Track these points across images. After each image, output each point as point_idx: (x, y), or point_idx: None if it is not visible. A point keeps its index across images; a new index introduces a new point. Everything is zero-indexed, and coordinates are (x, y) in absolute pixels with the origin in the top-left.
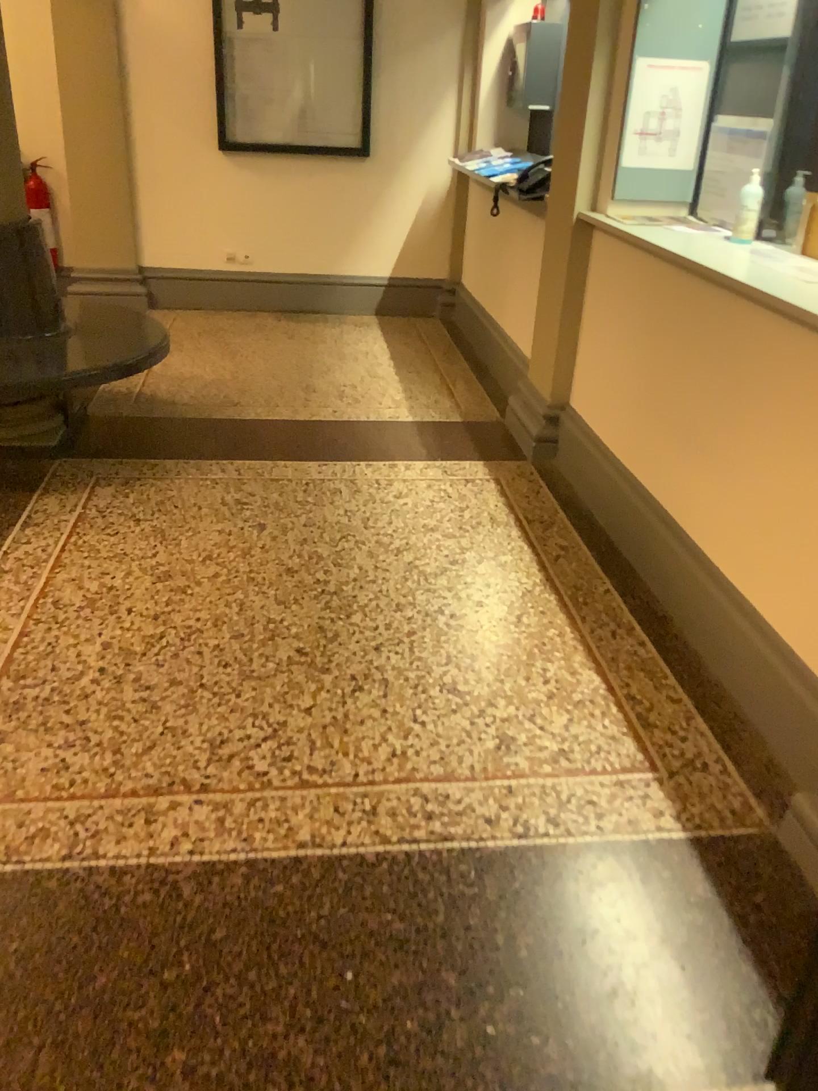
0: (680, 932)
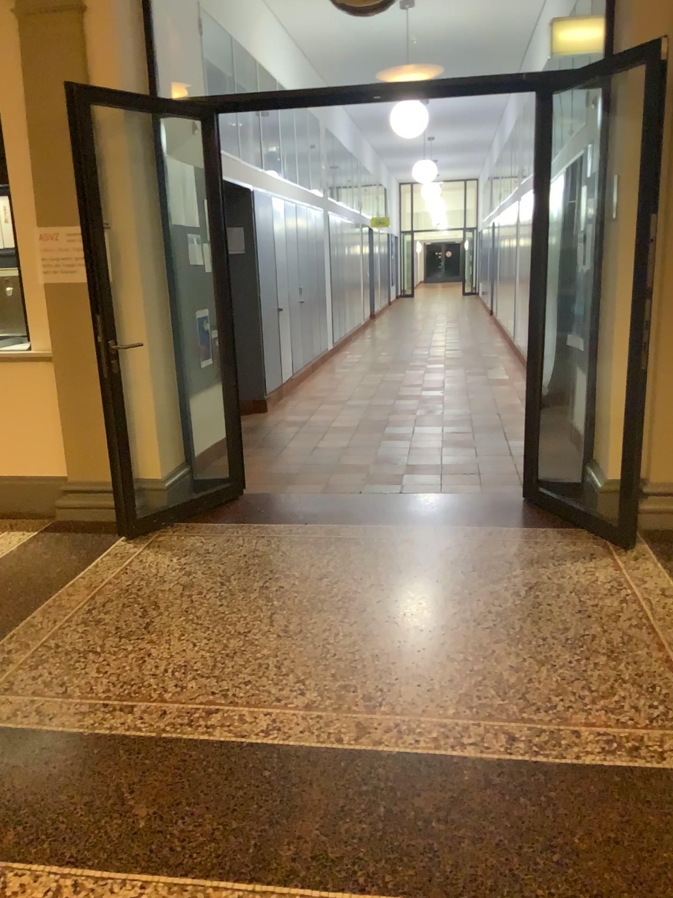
0: (64, 539)
